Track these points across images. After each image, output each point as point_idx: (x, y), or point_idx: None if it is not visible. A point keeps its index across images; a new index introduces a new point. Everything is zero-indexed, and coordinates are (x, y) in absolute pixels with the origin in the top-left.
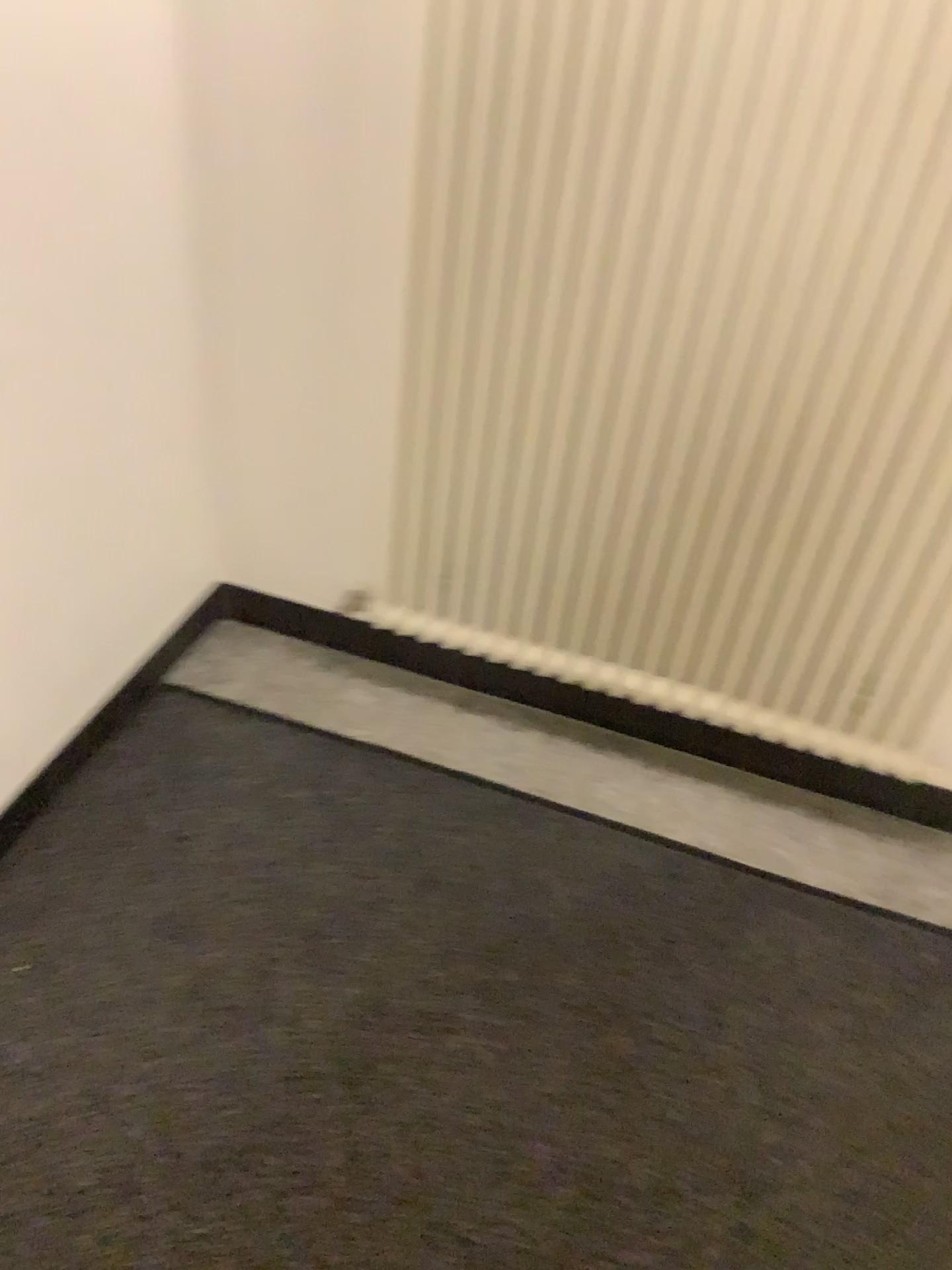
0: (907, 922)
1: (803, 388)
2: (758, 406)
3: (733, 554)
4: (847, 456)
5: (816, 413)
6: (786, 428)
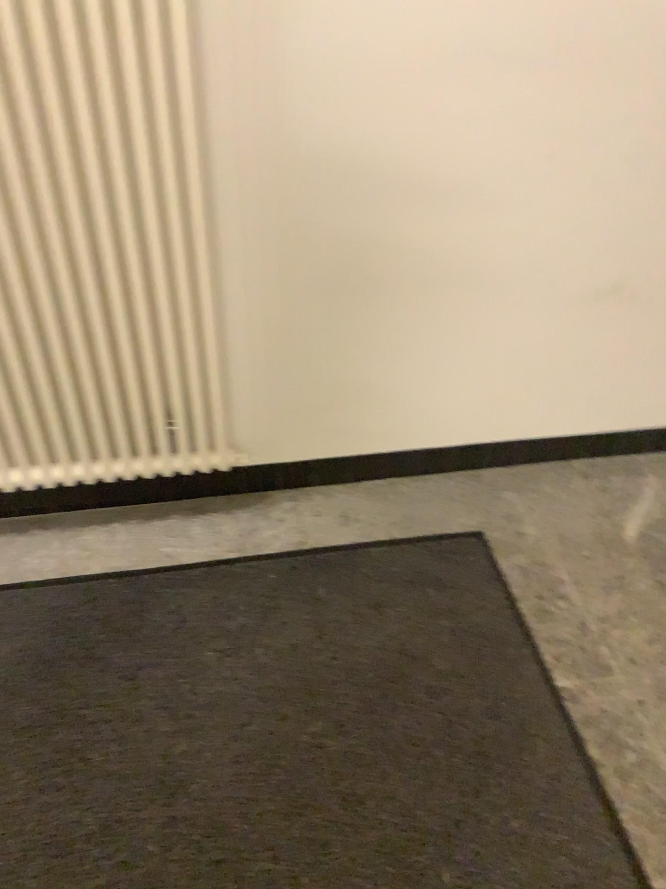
0: (282, 556)
1: (55, 226)
2: (33, 247)
3: (73, 357)
4: (110, 265)
5: (74, 241)
6: (61, 257)
